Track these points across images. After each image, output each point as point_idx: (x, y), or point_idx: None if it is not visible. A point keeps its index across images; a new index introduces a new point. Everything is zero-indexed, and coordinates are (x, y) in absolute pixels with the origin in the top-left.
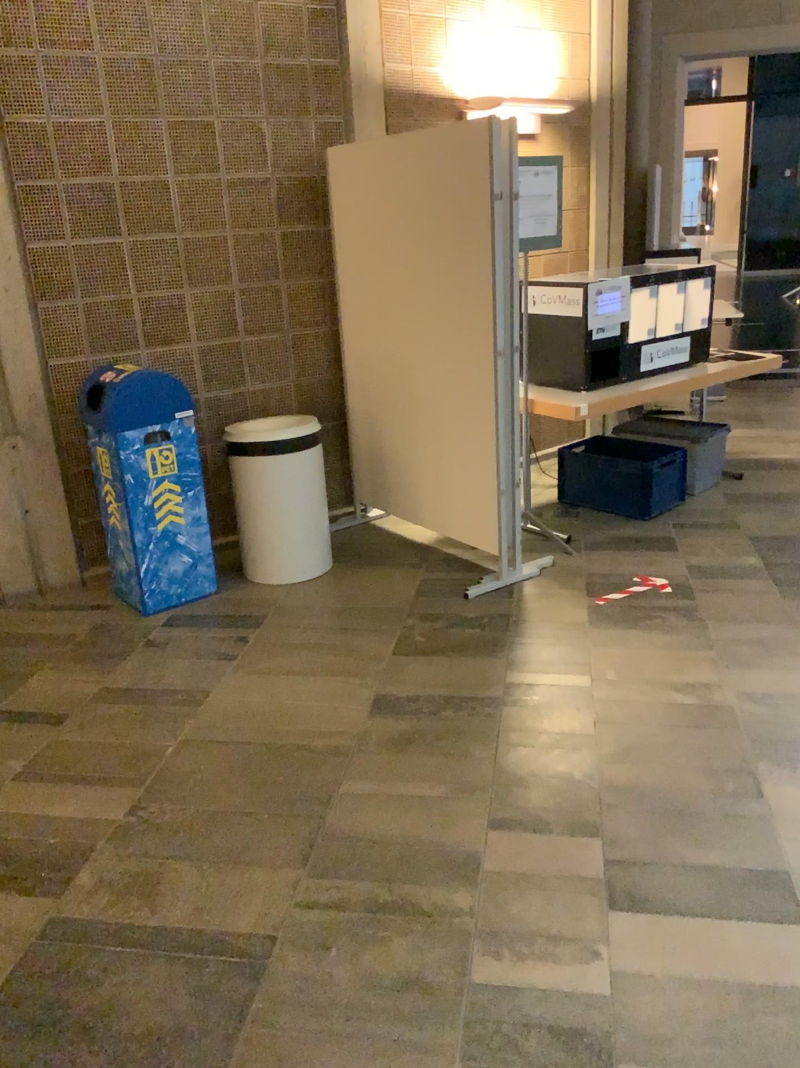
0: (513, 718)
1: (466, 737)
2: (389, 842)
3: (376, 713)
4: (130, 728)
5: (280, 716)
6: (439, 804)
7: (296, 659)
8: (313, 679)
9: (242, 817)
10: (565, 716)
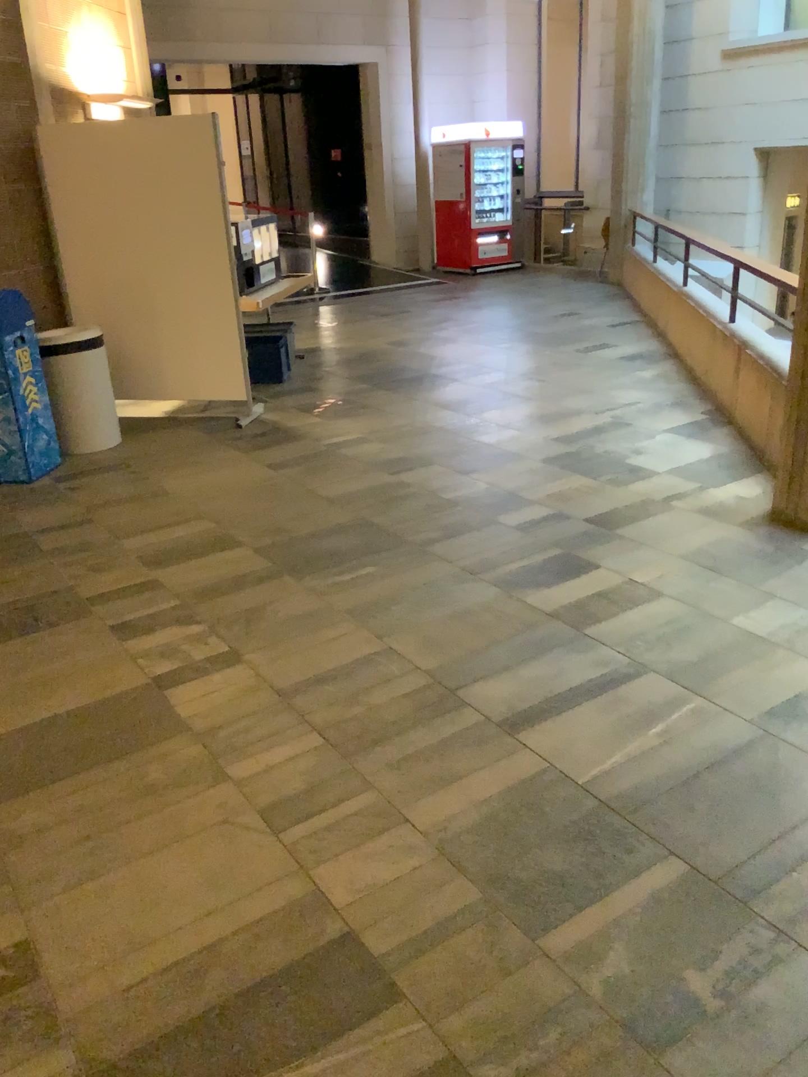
0: (346, 450)
1: (334, 460)
2: (359, 488)
3: (277, 467)
4: (148, 509)
5: (226, 482)
6: (360, 475)
7: (189, 467)
8: (214, 470)
9: (280, 505)
10: (366, 444)
